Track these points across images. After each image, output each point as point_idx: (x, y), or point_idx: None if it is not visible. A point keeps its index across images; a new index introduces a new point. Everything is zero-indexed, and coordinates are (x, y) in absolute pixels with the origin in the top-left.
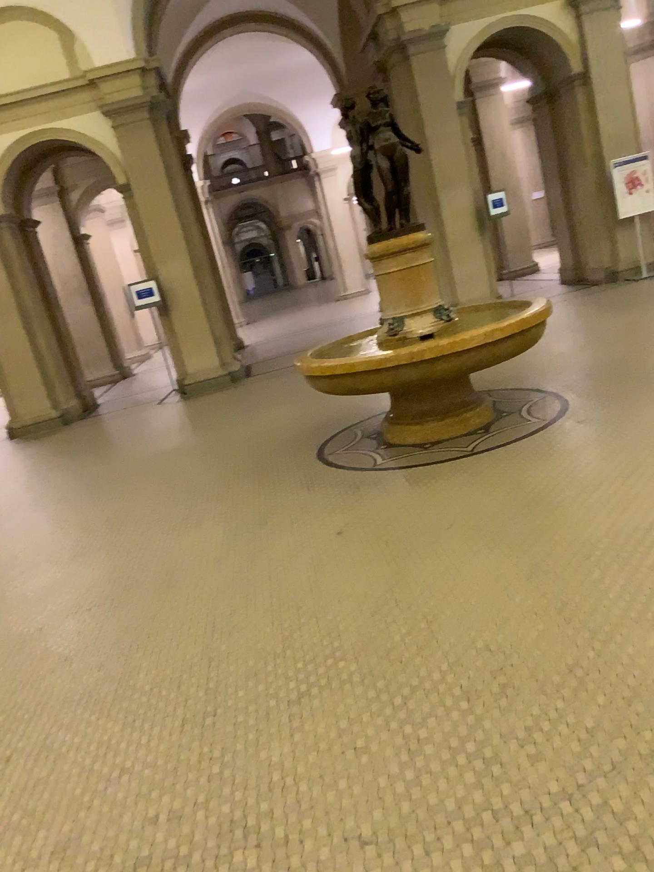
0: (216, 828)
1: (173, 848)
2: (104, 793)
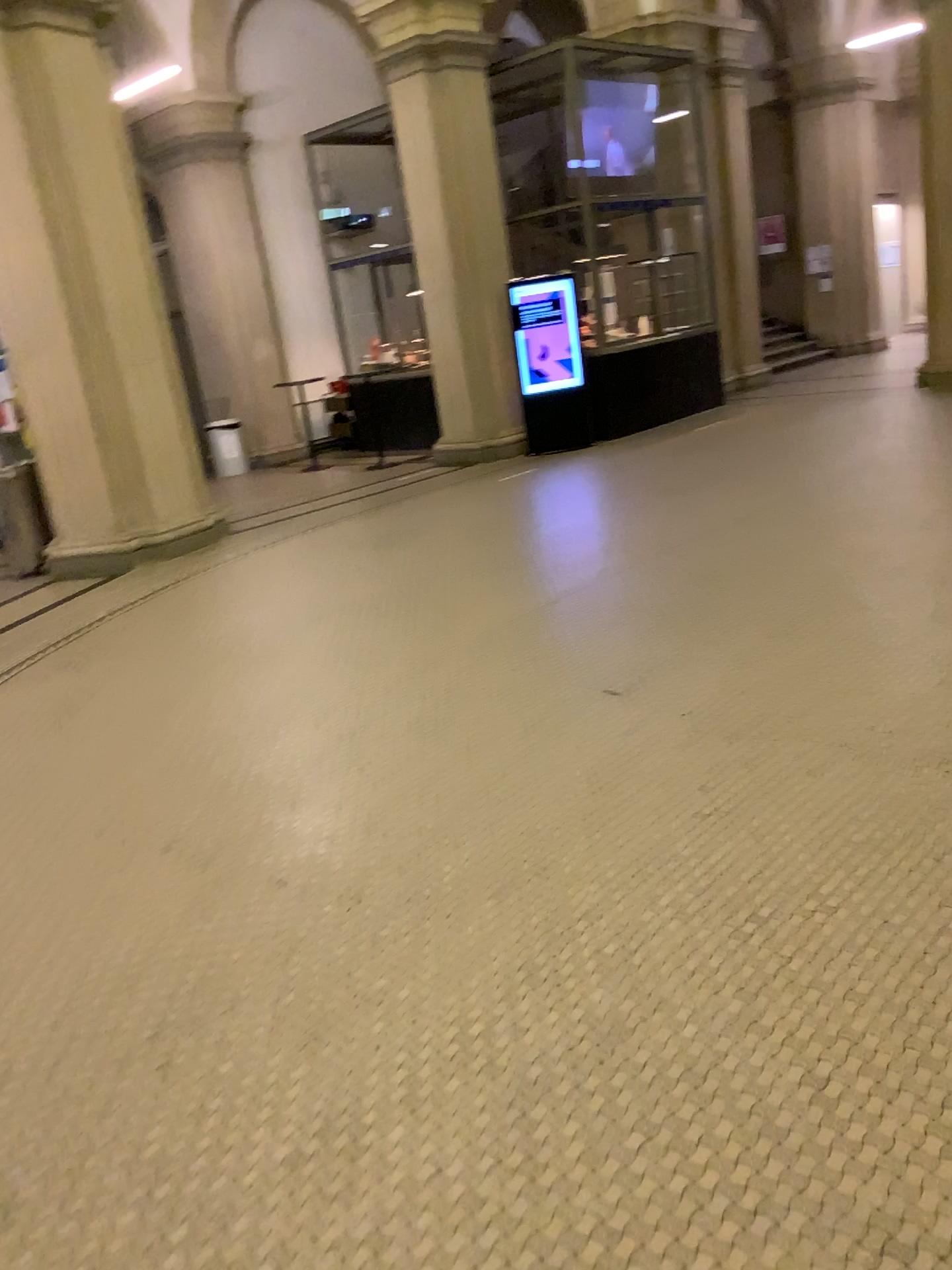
0: (923, 754)
1: (879, 752)
2: (843, 703)
